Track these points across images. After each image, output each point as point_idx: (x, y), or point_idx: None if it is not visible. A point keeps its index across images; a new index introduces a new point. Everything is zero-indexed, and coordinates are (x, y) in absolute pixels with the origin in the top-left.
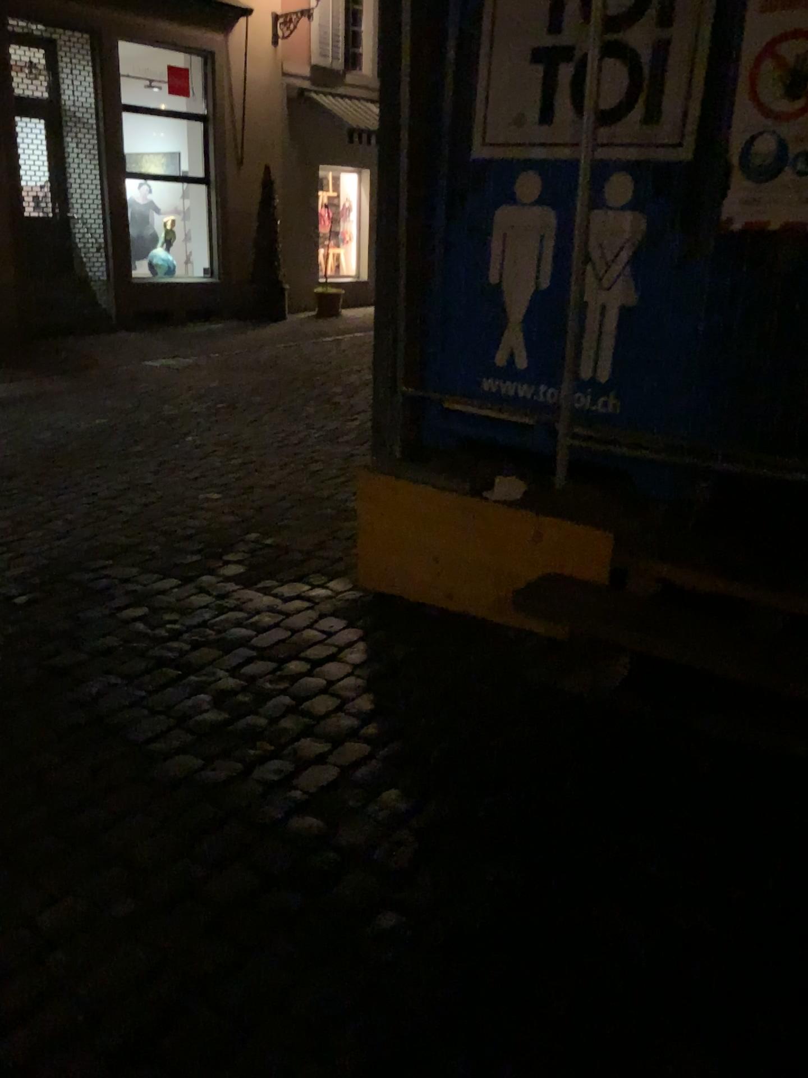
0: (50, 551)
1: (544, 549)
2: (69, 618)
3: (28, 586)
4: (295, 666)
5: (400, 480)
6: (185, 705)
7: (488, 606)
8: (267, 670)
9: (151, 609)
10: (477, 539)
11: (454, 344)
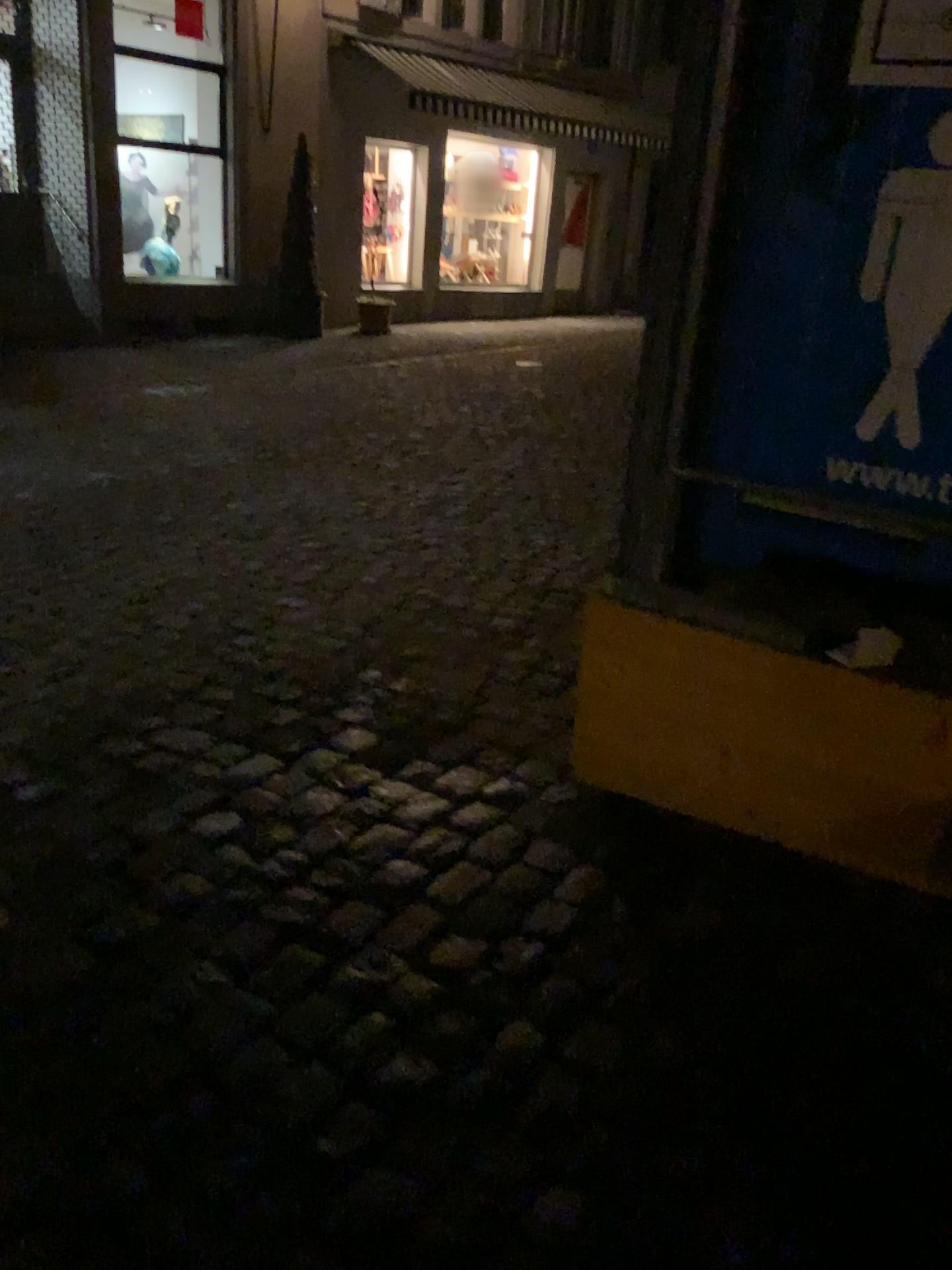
0: (58, 693)
1: (943, 755)
2: (108, 830)
3: (32, 762)
4: (521, 948)
5: (664, 620)
6: (350, 1038)
7: (817, 834)
8: (475, 957)
9: (243, 816)
10: (807, 727)
11: (769, 400)
